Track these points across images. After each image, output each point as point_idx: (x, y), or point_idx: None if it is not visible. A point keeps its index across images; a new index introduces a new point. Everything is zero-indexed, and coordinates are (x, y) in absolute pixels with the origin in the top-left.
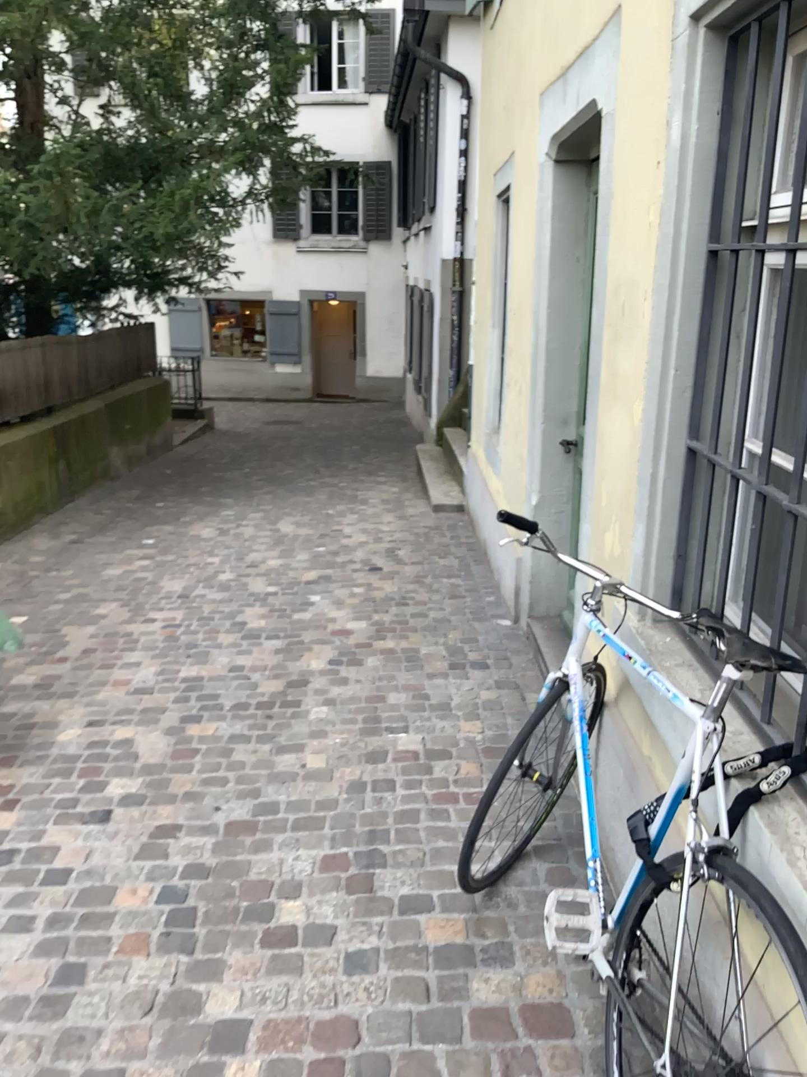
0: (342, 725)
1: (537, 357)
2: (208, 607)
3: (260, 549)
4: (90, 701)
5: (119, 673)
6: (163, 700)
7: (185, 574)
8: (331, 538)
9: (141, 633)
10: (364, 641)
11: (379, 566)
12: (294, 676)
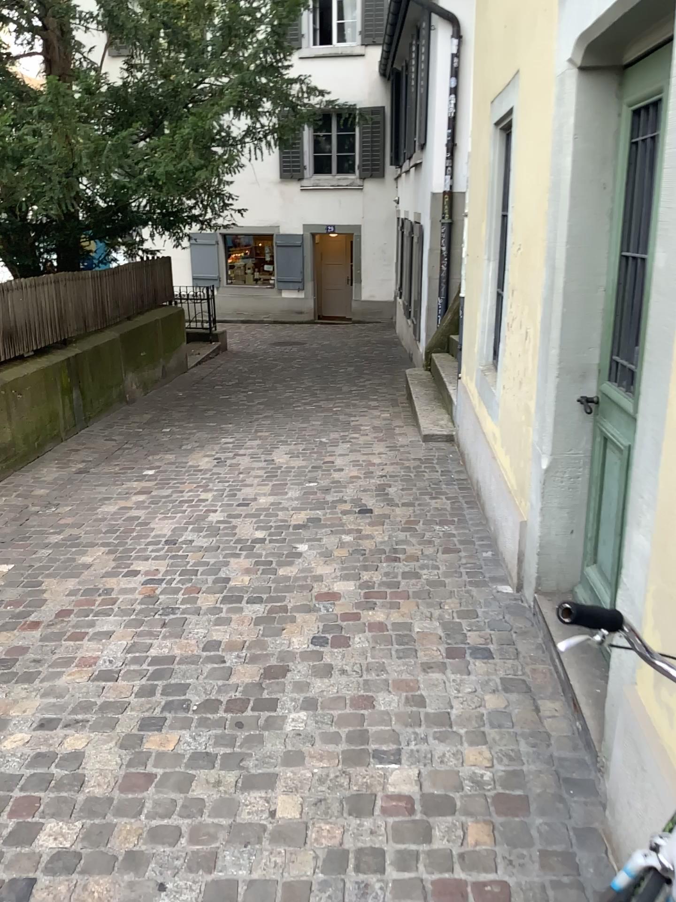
0: (323, 746)
1: (550, 301)
2: (192, 559)
3: (252, 485)
4: (45, 693)
5: (84, 652)
6: (123, 695)
7: (175, 515)
8: (322, 473)
9: (119, 593)
10: (352, 612)
11: (370, 511)
12: (272, 661)
